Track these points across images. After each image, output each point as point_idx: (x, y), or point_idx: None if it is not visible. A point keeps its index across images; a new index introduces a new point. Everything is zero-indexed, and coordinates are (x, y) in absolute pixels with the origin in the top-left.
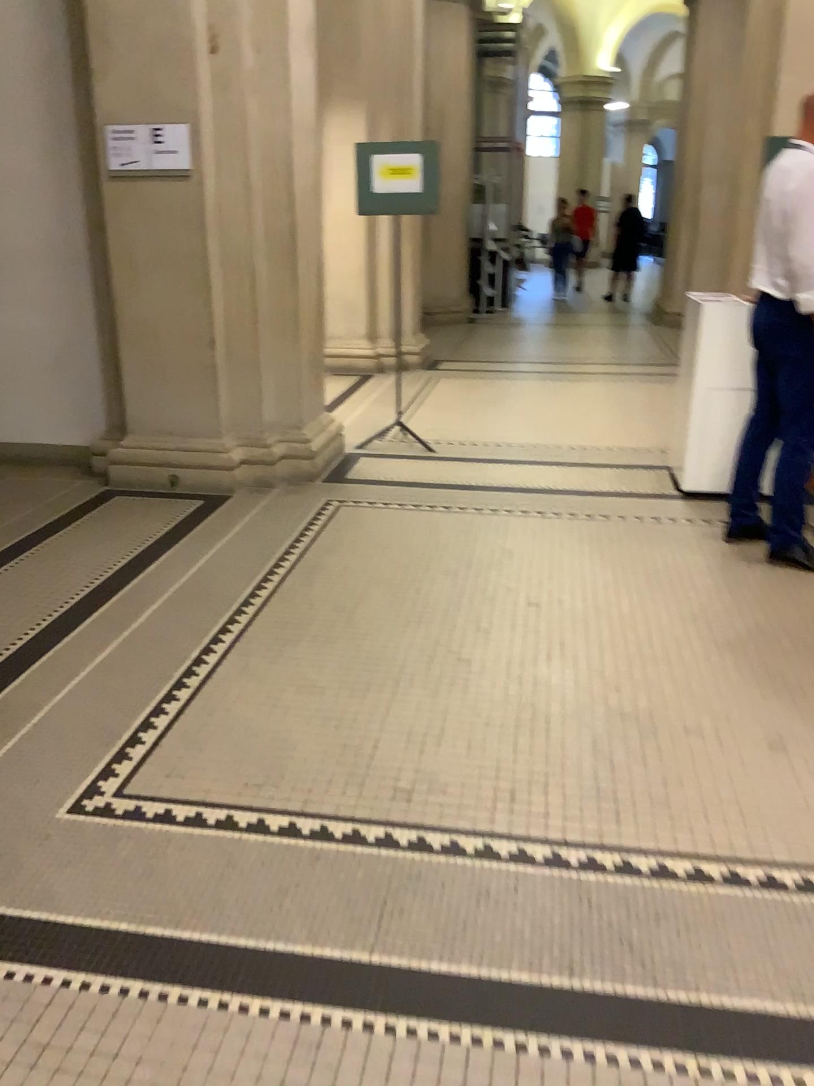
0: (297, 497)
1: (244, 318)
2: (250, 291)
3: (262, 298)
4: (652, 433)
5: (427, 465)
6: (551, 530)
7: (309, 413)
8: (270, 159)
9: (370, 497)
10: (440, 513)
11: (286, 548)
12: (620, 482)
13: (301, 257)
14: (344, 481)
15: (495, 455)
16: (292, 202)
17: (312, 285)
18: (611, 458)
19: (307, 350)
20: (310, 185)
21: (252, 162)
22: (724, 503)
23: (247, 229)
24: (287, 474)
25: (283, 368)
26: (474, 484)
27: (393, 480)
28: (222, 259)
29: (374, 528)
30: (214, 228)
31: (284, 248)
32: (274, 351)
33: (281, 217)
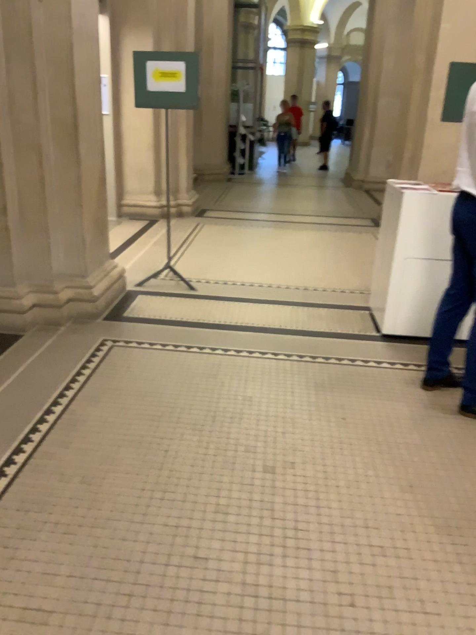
0: (77, 338)
1: (34, 191)
2: (38, 168)
3: (49, 175)
4: (355, 280)
5: (186, 307)
6: (282, 374)
7: (92, 266)
8: (52, 58)
9: (137, 339)
10: (193, 356)
11: (55, 399)
12: (333, 324)
13: (82, 142)
14: (118, 322)
15: (239, 298)
16: (72, 96)
17: (92, 164)
18: (326, 302)
19: (89, 217)
20: (90, 82)
21: (37, 60)
22: (414, 346)
23: (34, 117)
24: (74, 315)
25: (69, 232)
26: (221, 326)
27: (158, 321)
28: (13, 142)
29: (136, 373)
30: (4, 115)
31: (66, 134)
32: (60, 217)
33: (63, 108)
